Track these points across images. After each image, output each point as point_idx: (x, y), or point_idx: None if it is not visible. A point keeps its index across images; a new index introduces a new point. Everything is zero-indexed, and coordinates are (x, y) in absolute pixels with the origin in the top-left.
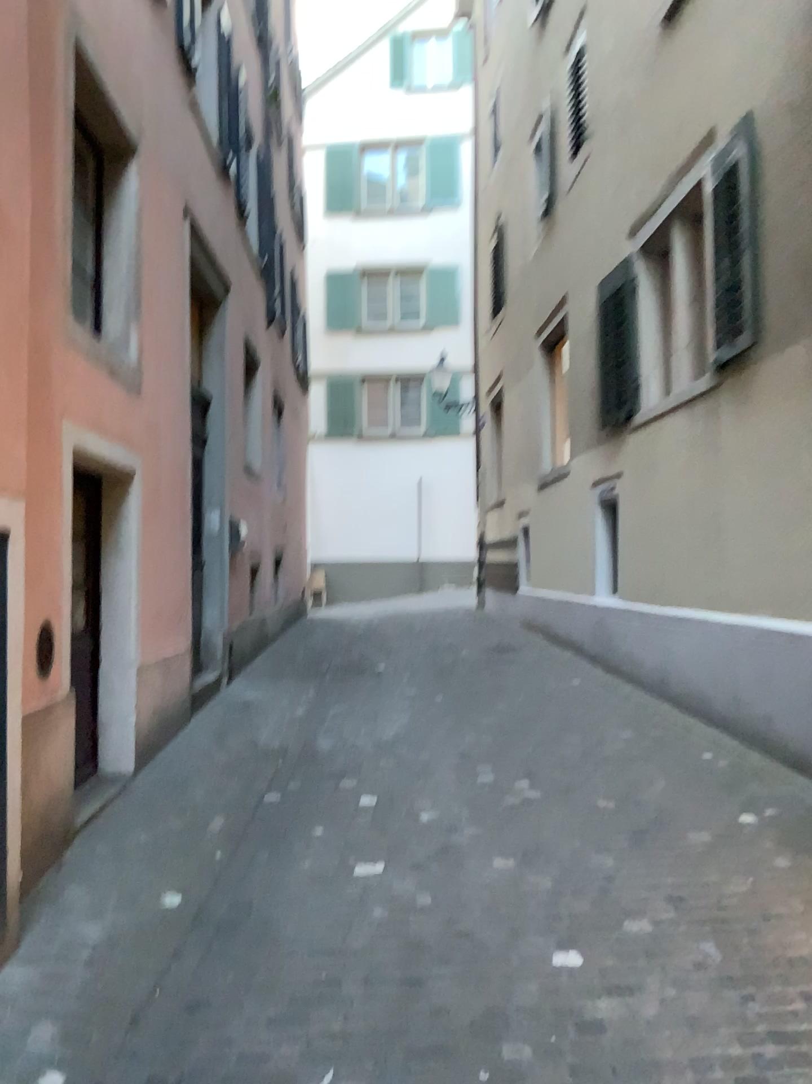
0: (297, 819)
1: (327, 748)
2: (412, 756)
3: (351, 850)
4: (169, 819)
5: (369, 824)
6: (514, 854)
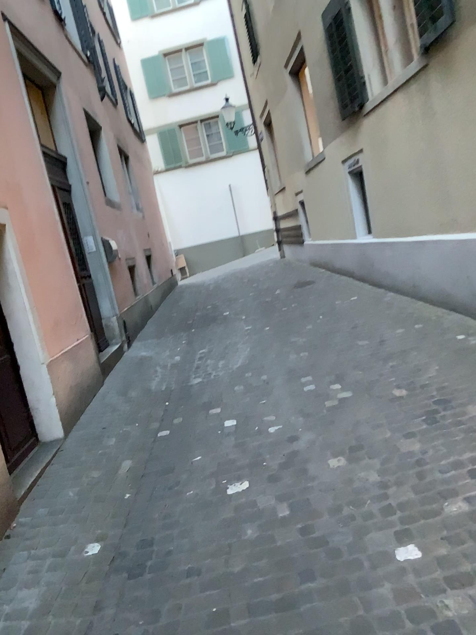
0: (181, 453)
1: (197, 384)
2: (256, 381)
3: (222, 475)
4: (88, 472)
5: (233, 447)
6: (345, 456)
